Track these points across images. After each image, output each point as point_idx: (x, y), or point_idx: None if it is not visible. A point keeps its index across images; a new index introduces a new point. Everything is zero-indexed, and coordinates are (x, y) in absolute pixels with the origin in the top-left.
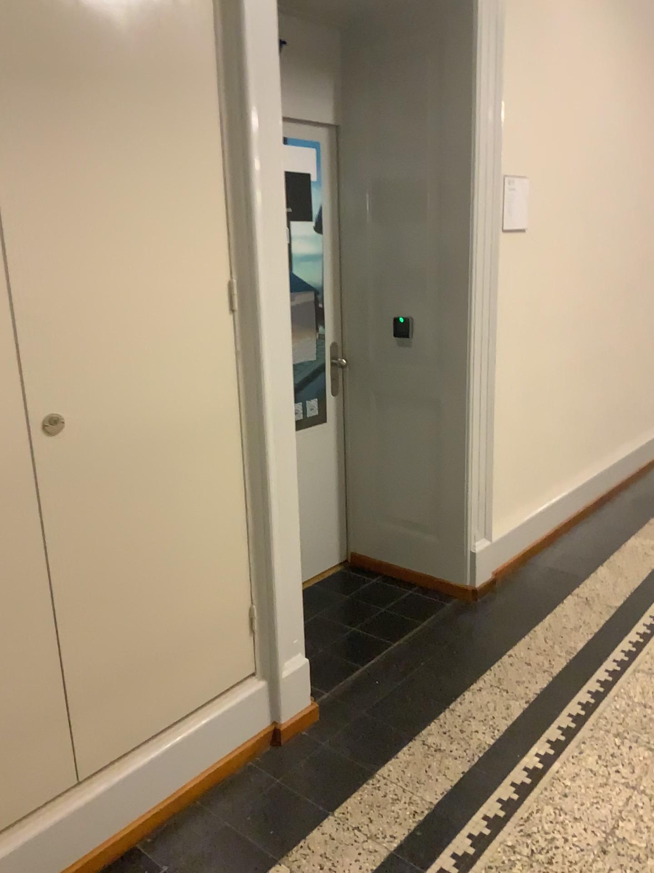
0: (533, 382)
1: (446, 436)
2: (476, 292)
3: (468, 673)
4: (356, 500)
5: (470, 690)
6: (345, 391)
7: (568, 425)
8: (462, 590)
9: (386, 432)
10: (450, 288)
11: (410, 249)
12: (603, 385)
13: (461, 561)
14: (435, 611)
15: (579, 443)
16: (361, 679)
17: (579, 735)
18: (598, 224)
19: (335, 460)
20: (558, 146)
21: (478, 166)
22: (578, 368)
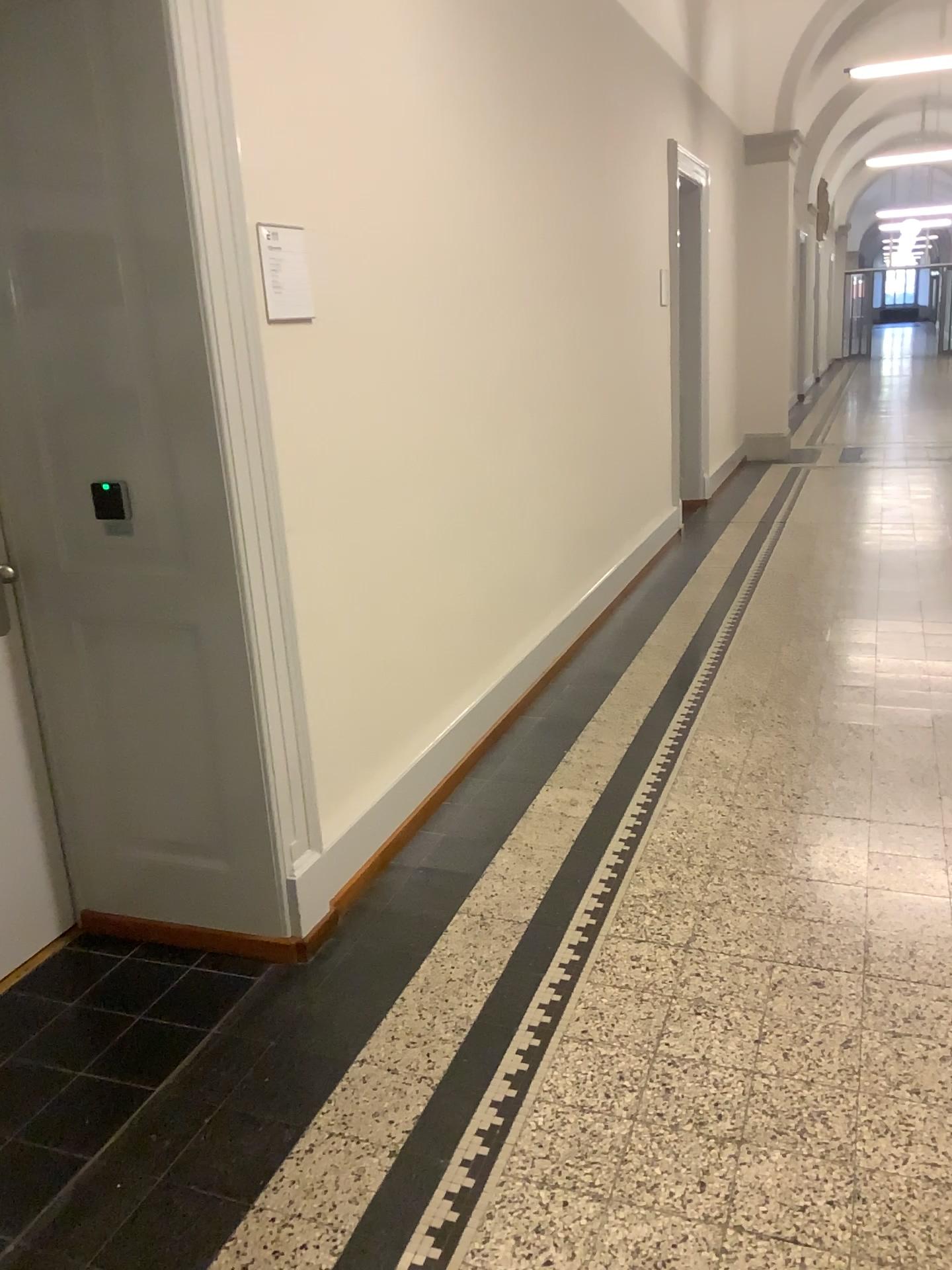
0: (361, 571)
1: (215, 688)
2: (231, 431)
3: (289, 1121)
4: (75, 817)
5: (293, 1158)
6: (22, 624)
7: (430, 629)
8: (279, 947)
9: (110, 690)
10: (183, 425)
11: (103, 358)
12: (478, 558)
13: (271, 898)
14: (232, 999)
15: (452, 653)
16: (83, 1190)
17: (481, 1205)
18: (437, 305)
19: (22, 751)
20: (353, 175)
21: (203, 203)
22: (434, 537)
